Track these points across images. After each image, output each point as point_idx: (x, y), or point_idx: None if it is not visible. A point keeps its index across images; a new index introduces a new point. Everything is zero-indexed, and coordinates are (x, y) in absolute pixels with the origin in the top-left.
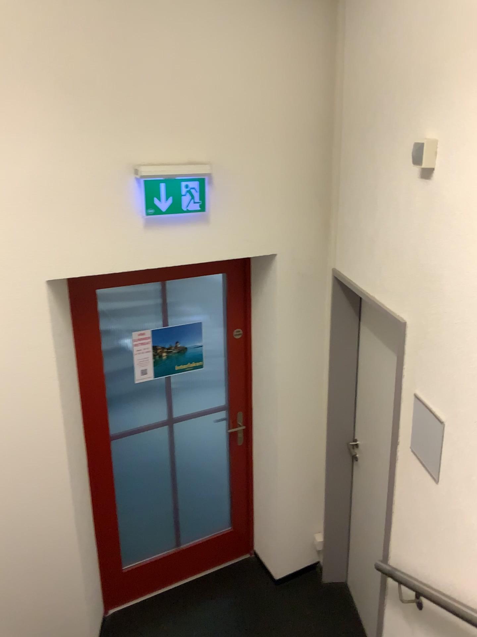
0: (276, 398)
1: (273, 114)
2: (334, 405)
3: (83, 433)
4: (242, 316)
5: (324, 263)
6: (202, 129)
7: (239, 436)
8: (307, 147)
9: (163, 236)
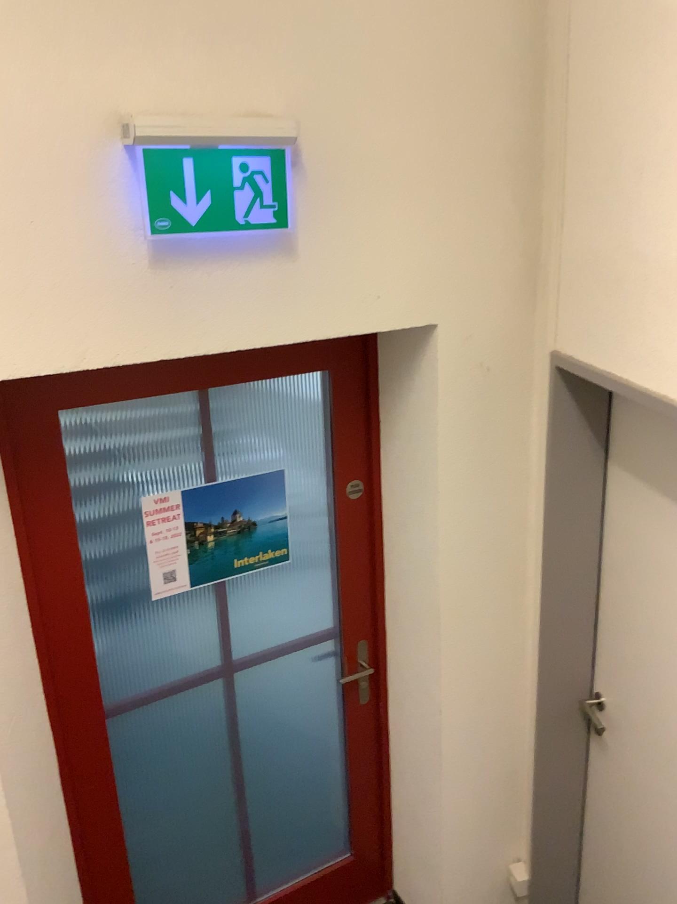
0: (439, 619)
1: (426, 16)
2: (550, 625)
3: (41, 715)
4: (362, 454)
5: (528, 343)
6: (274, 41)
7: (361, 687)
8: (497, 97)
9: (195, 286)
